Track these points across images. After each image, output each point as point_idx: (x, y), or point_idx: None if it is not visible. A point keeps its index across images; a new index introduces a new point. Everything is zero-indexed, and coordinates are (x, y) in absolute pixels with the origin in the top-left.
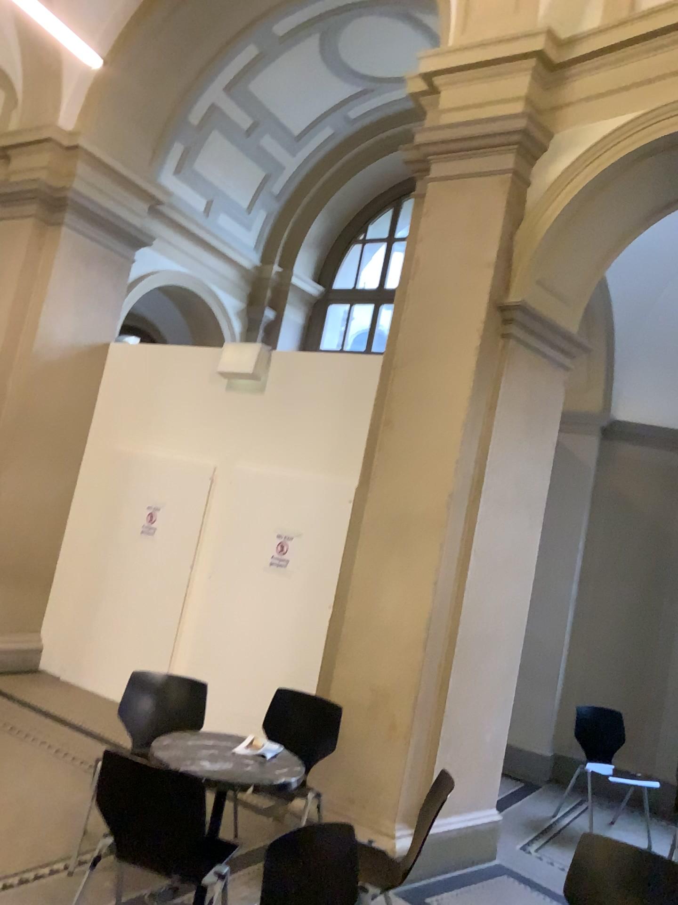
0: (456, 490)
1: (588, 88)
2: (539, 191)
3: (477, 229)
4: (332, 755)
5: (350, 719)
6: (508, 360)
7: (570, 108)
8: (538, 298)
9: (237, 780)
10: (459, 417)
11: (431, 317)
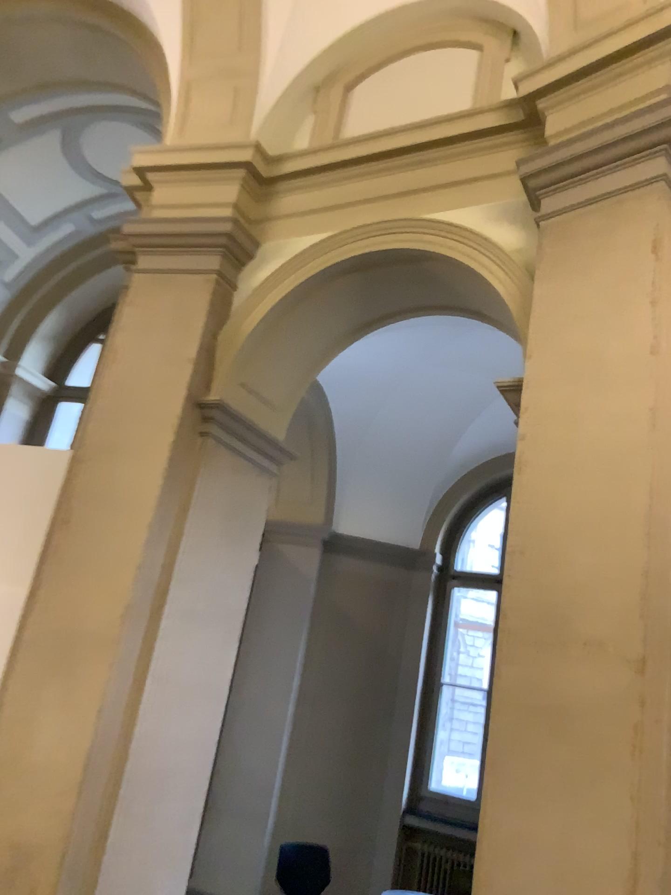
0: (133, 600)
1: (294, 203)
2: (244, 293)
3: (180, 323)
4: None
5: None
6: (206, 461)
7: (278, 219)
8: (243, 400)
9: None
10: (143, 518)
11: (125, 409)
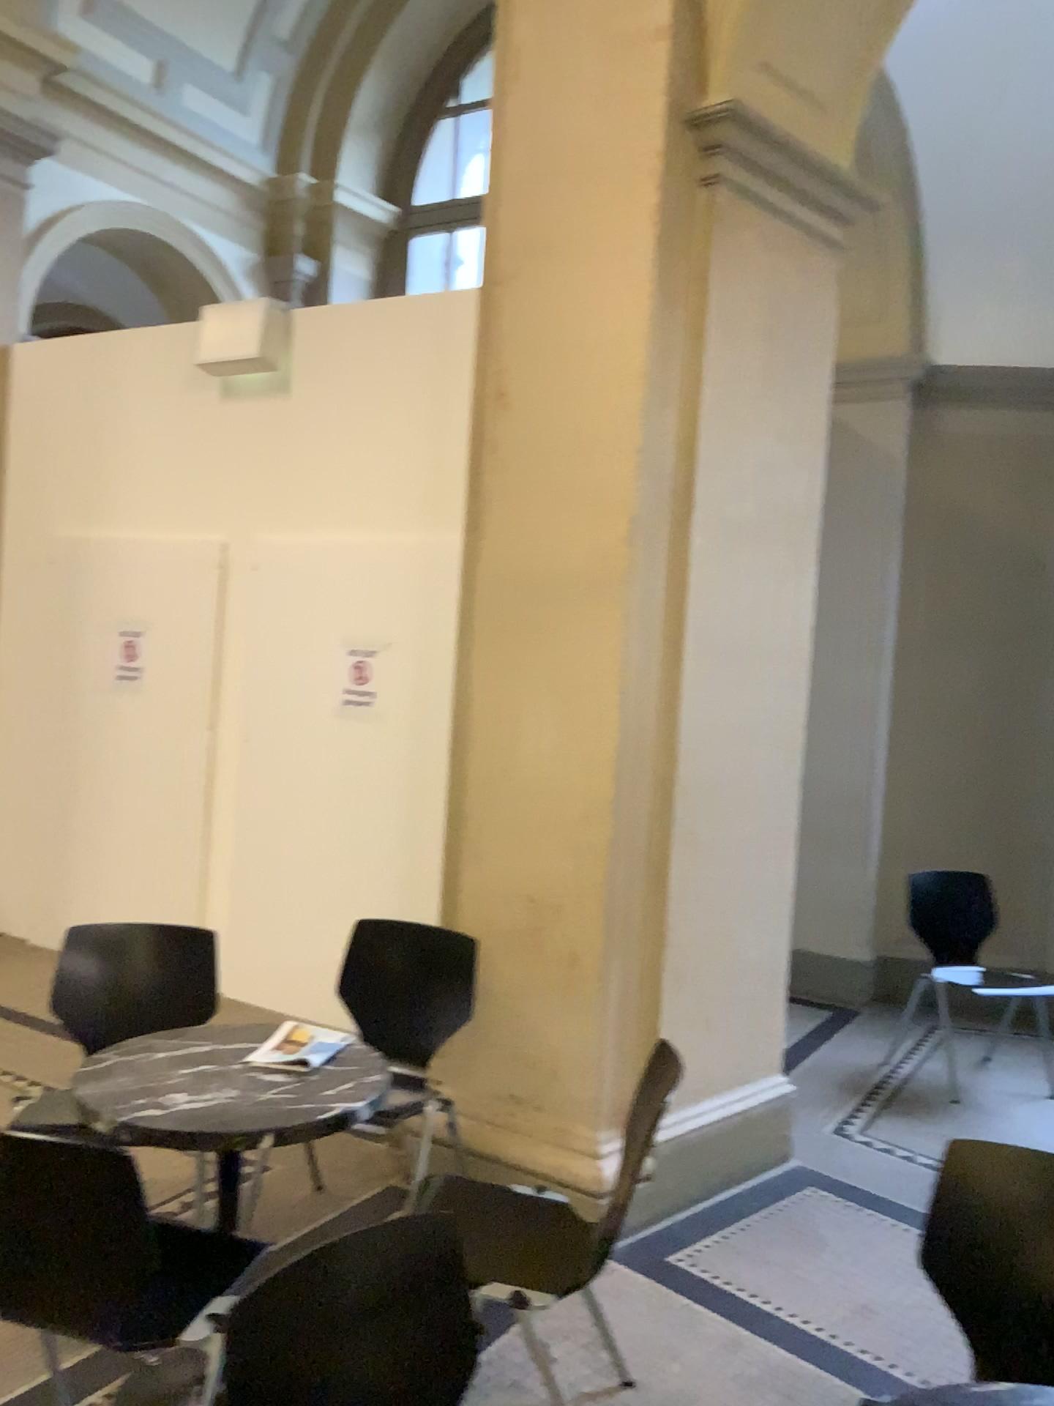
0: (642, 506)
1: None
2: None
3: None
4: (473, 1026)
5: (497, 958)
6: (720, 236)
7: None
8: (769, 103)
9: (236, 1126)
10: (631, 359)
11: (558, 167)
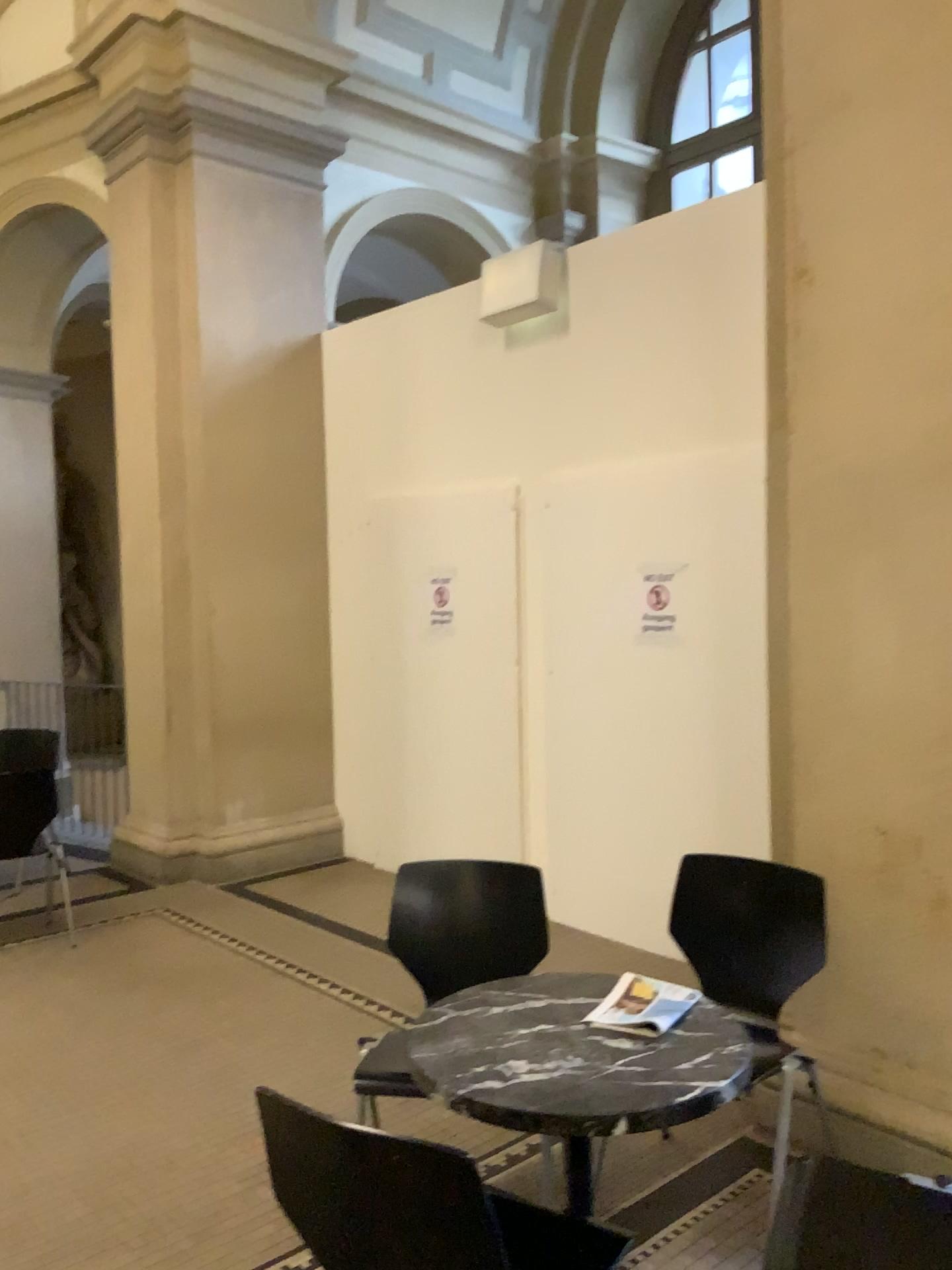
0: None
1: None
2: None
3: None
4: (821, 968)
5: (843, 893)
6: None
7: None
8: None
9: (584, 1105)
10: None
11: (850, 9)
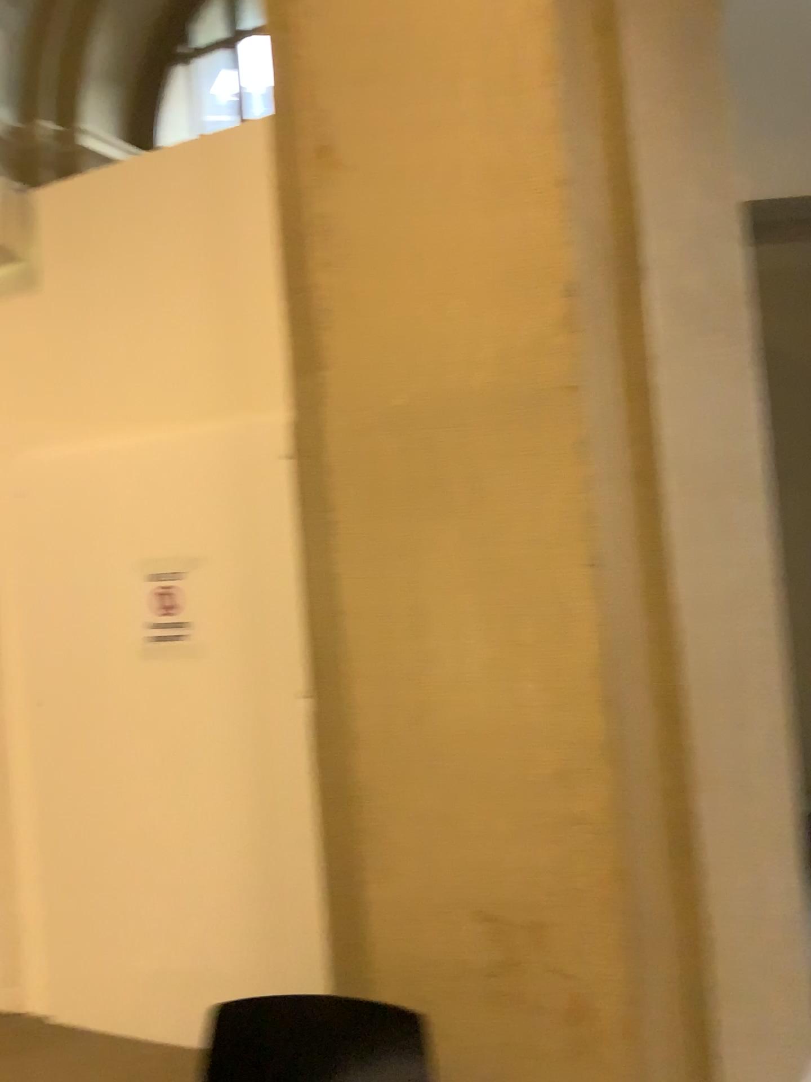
0: (581, 273)
1: None
2: None
3: None
4: None
5: (445, 1012)
6: None
7: None
8: None
9: None
10: (531, 53)
11: None
